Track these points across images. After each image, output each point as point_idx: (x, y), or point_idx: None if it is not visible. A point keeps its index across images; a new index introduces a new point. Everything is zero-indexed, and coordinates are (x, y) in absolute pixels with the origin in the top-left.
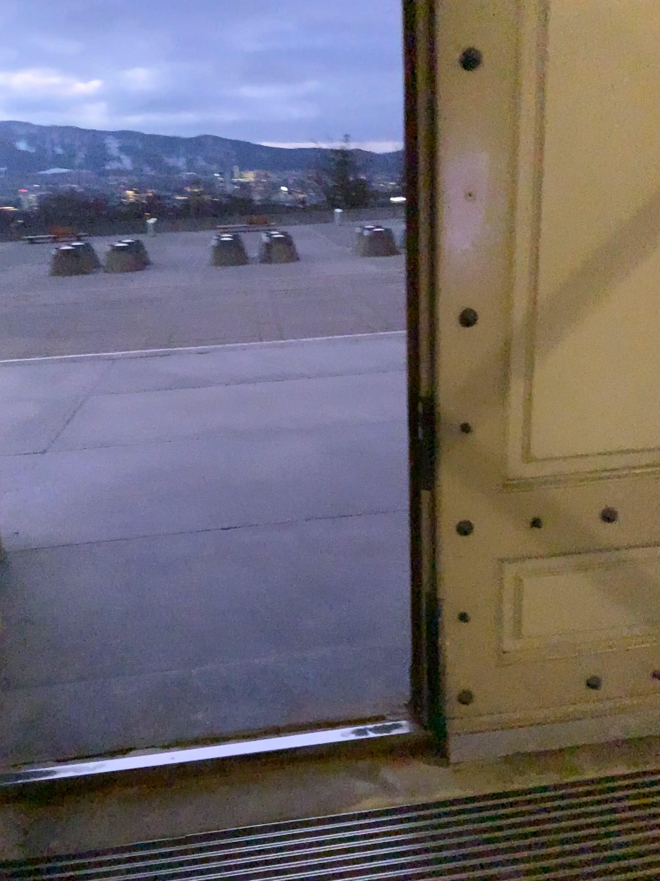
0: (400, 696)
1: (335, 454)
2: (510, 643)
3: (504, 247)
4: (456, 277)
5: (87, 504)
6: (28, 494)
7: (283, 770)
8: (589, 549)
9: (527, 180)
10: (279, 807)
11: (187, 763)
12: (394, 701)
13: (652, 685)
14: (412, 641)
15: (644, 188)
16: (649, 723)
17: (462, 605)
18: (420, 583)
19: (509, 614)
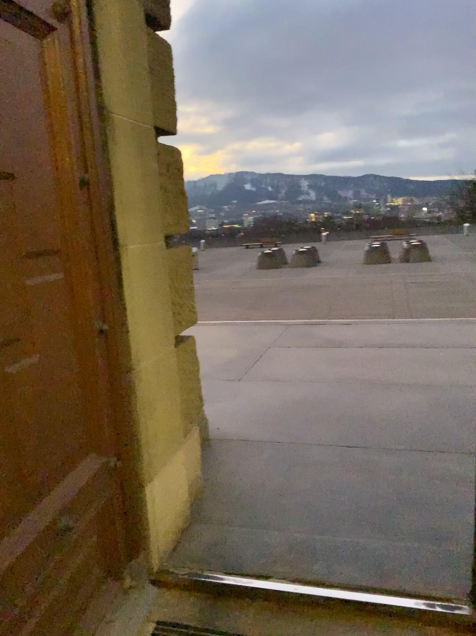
0: (467, 589)
1: (439, 405)
2: None
3: None
4: None
5: (261, 418)
6: (226, 407)
7: (371, 620)
8: None
9: None
10: None
11: (305, 597)
12: (461, 592)
13: None
14: None
15: None
16: None
17: None
18: None
19: None
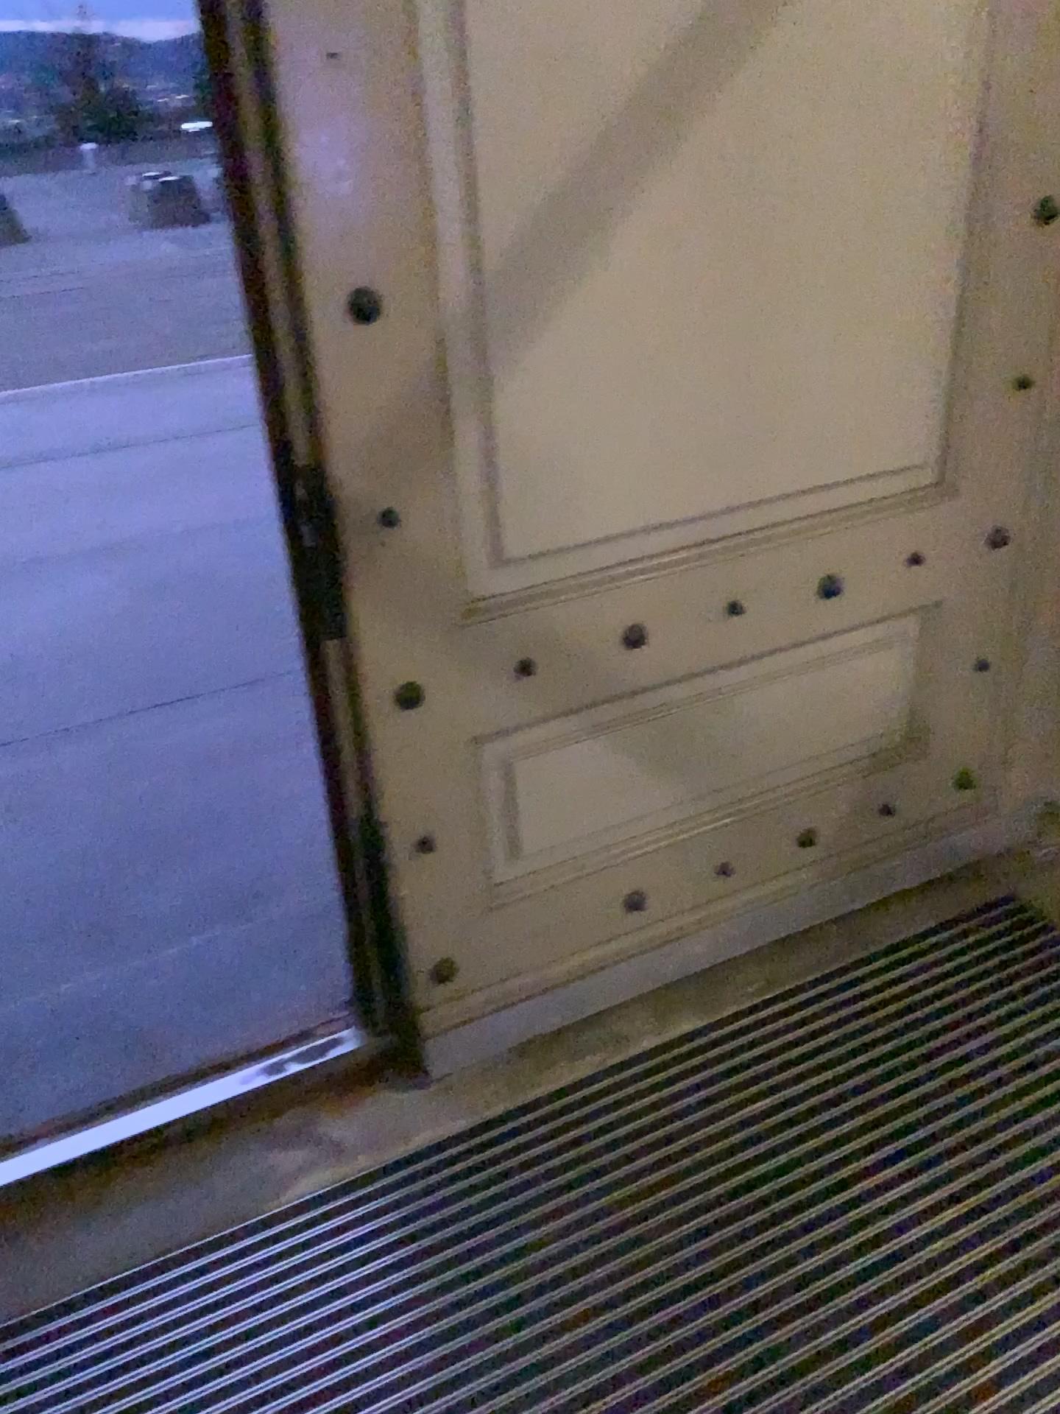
0: (333, 984)
1: (157, 586)
2: (504, 867)
3: (413, 167)
4: (332, 228)
5: None
6: None
7: (147, 1160)
8: (611, 694)
9: (442, 31)
10: (147, 1226)
11: None
12: (323, 997)
13: (718, 883)
14: (341, 893)
15: (644, 50)
16: (721, 941)
17: (417, 821)
18: (342, 797)
19: (497, 820)
